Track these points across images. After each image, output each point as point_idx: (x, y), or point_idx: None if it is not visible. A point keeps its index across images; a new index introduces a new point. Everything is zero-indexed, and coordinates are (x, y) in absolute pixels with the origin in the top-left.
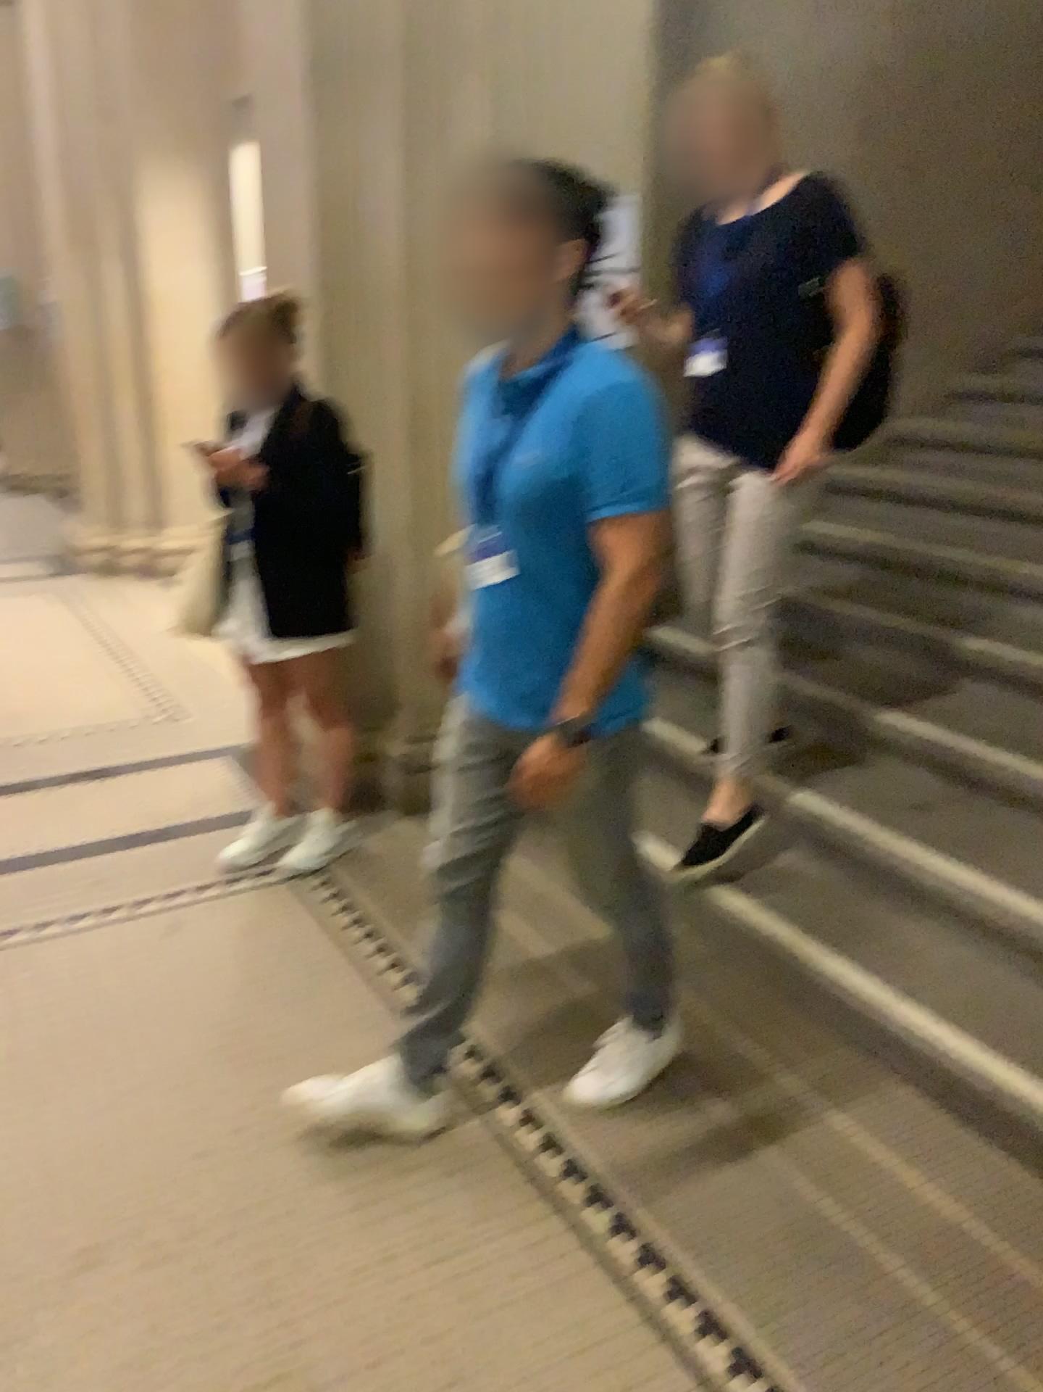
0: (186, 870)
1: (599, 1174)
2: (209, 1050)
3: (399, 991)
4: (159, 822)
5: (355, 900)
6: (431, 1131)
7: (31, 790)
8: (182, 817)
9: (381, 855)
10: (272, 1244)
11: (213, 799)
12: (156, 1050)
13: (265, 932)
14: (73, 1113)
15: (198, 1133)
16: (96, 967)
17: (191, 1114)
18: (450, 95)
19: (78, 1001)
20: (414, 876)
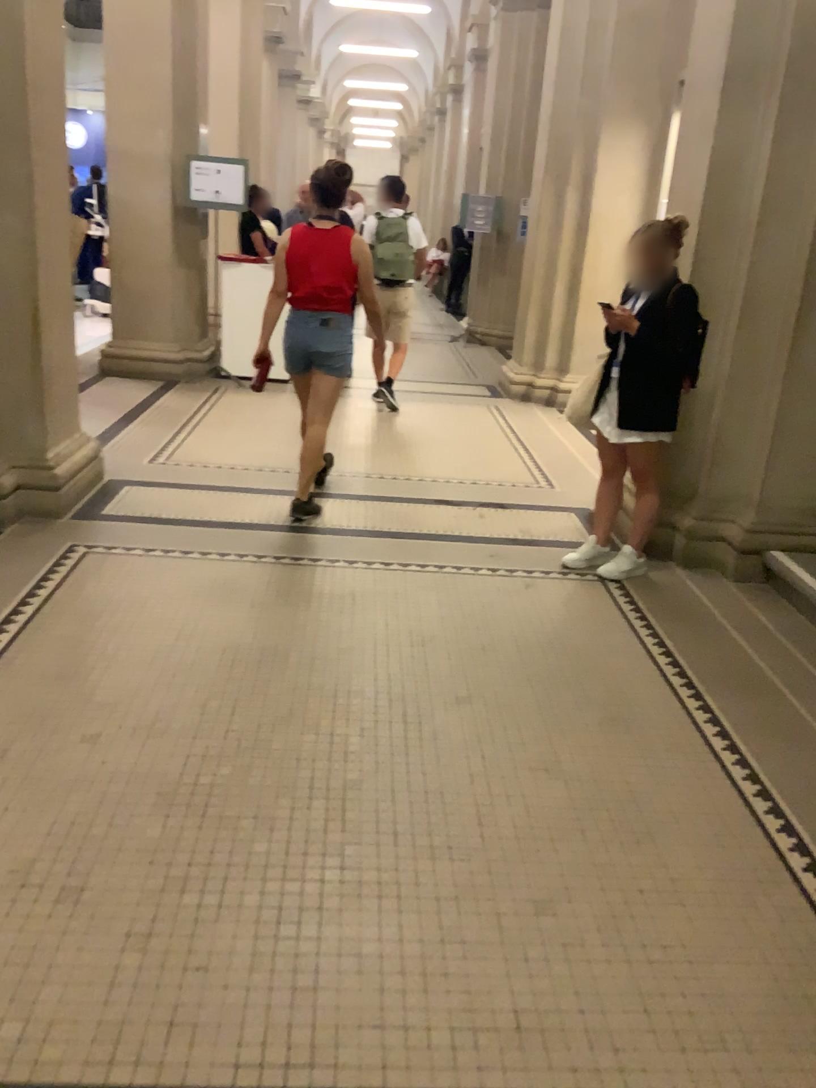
0: (540, 559)
1: (735, 742)
2: (535, 635)
3: (647, 641)
4: (529, 533)
5: (634, 595)
6: (644, 699)
7: (462, 503)
8: (543, 534)
9: (657, 578)
10: (549, 713)
11: (562, 529)
12: (508, 627)
13: (578, 596)
14: (464, 640)
15: (522, 665)
16: (484, 587)
17: (520, 657)
18: (810, 102)
19: (473, 598)
20: (674, 592)
